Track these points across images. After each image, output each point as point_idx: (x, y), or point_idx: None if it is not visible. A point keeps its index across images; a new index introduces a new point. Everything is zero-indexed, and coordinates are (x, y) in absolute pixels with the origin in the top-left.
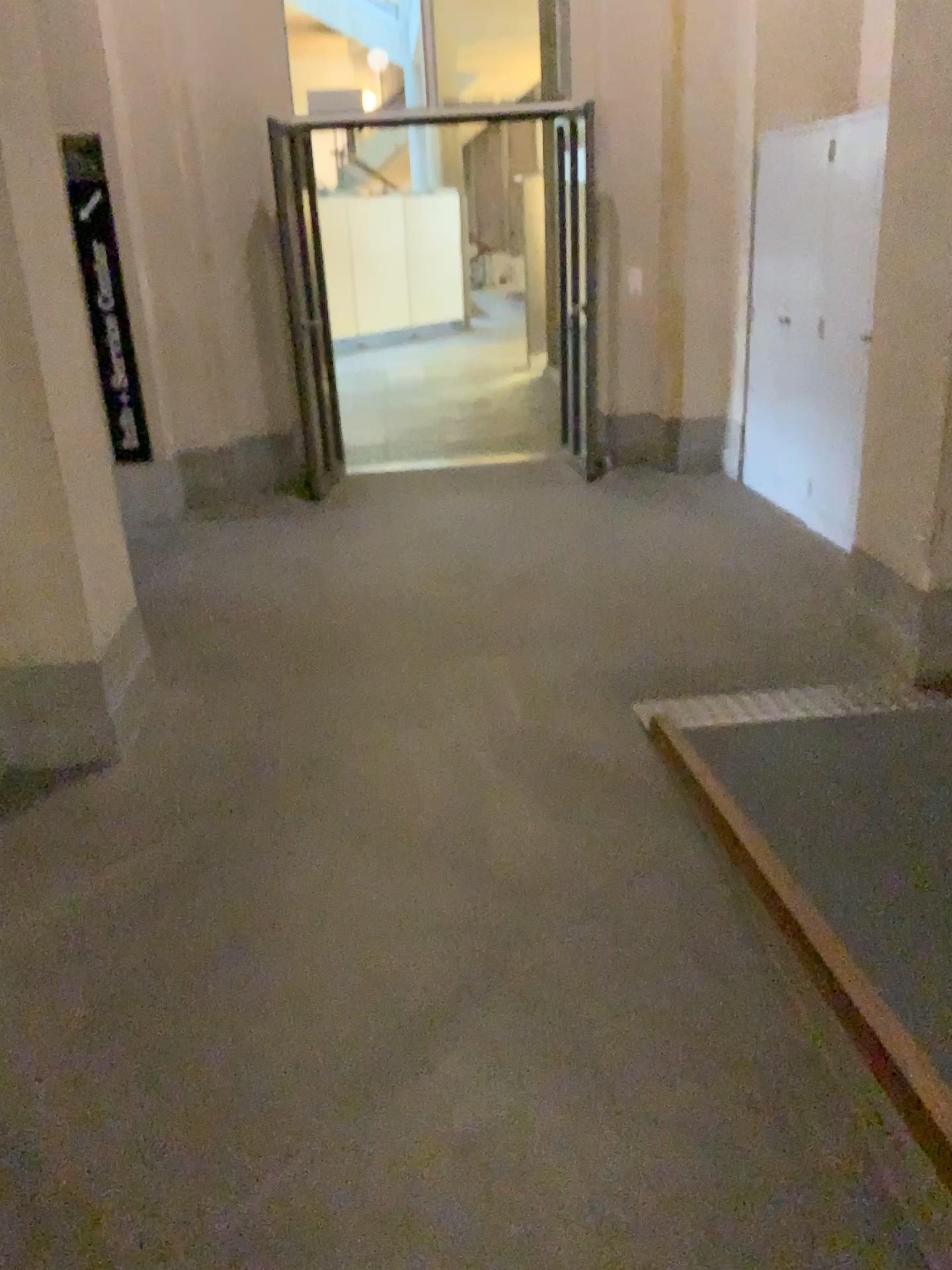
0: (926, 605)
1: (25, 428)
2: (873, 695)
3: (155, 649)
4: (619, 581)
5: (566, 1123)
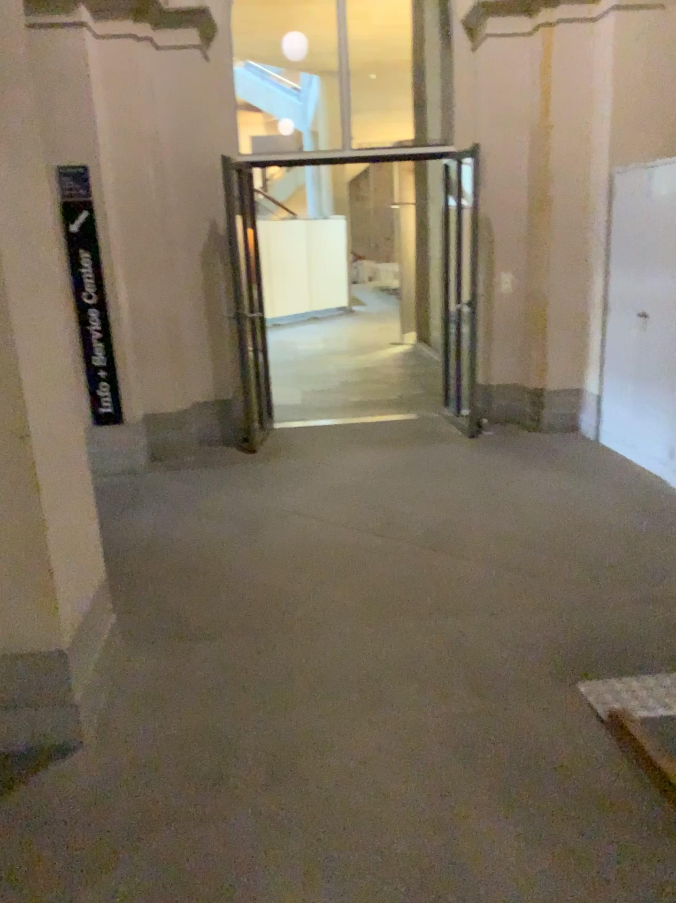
0: None
1: (1, 430)
2: None
3: (120, 603)
4: (522, 538)
5: None
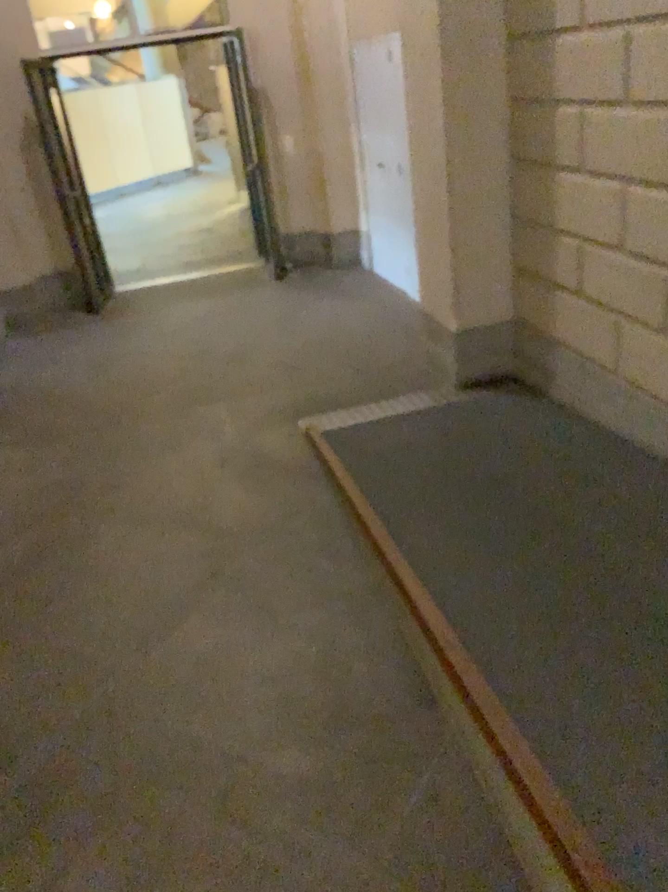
0: (458, 339)
1: None
2: (434, 396)
3: None
4: (292, 345)
5: (247, 640)
